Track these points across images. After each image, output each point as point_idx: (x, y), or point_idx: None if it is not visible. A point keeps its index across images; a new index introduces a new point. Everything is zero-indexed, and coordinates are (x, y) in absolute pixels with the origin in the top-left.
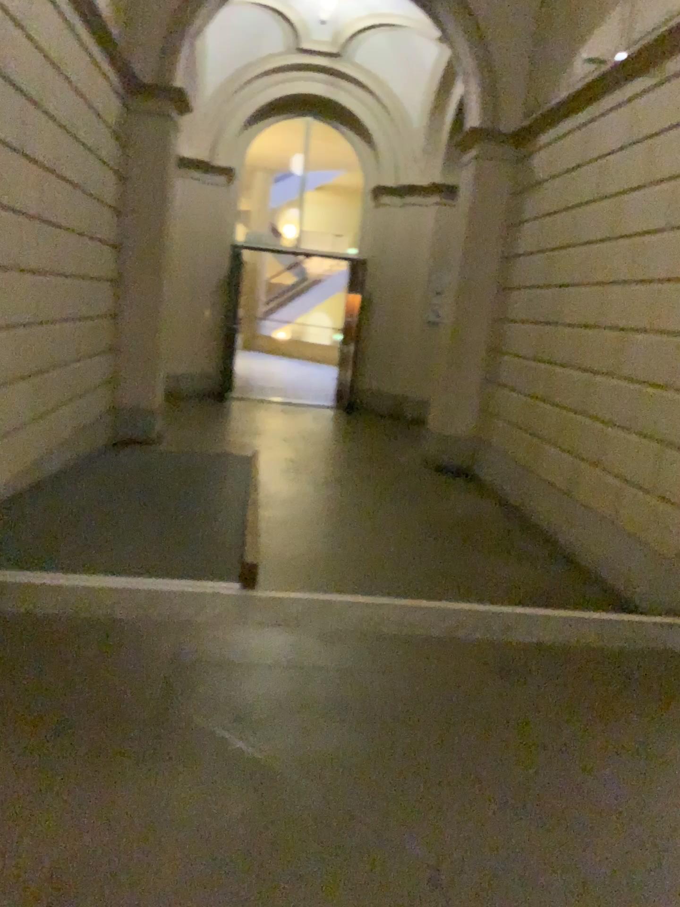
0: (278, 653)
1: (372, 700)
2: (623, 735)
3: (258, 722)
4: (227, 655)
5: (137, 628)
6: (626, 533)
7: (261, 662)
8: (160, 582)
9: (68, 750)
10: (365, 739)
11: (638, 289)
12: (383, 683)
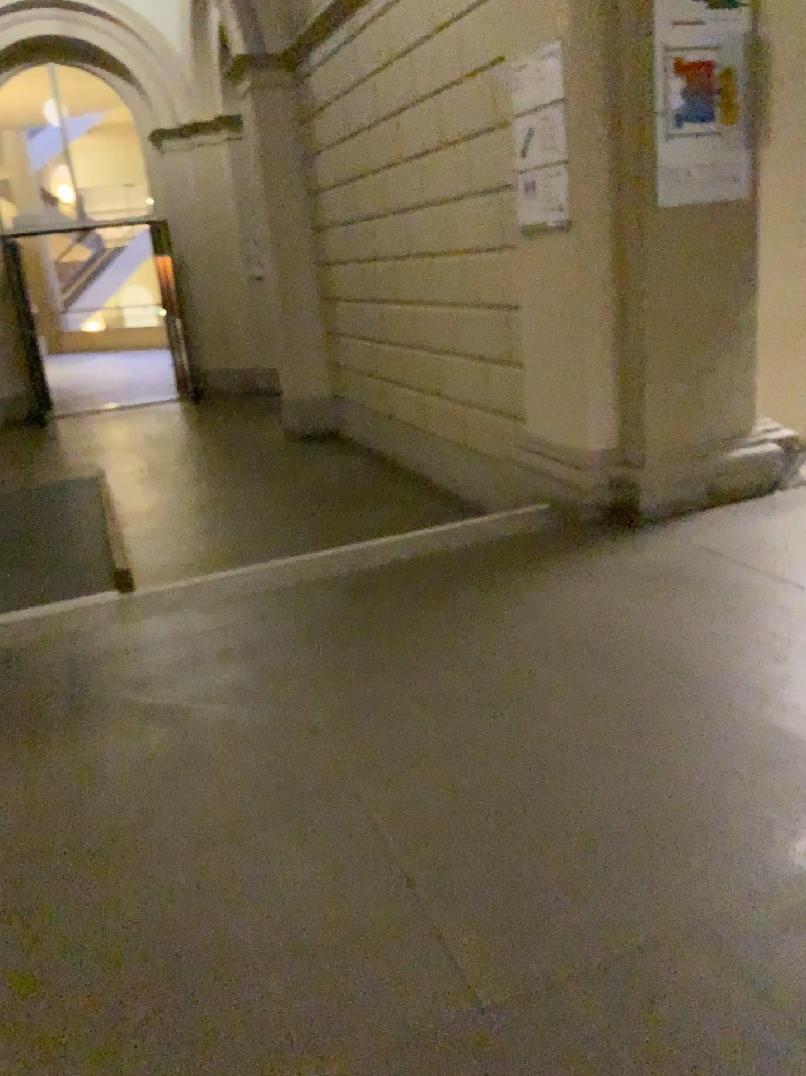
0: (166, 629)
1: (253, 639)
2: (456, 606)
3: (159, 679)
4: (120, 643)
5: (31, 647)
6: (477, 450)
7: (152, 639)
8: (39, 607)
9: (5, 740)
10: (250, 665)
11: (433, 212)
12: (261, 624)
